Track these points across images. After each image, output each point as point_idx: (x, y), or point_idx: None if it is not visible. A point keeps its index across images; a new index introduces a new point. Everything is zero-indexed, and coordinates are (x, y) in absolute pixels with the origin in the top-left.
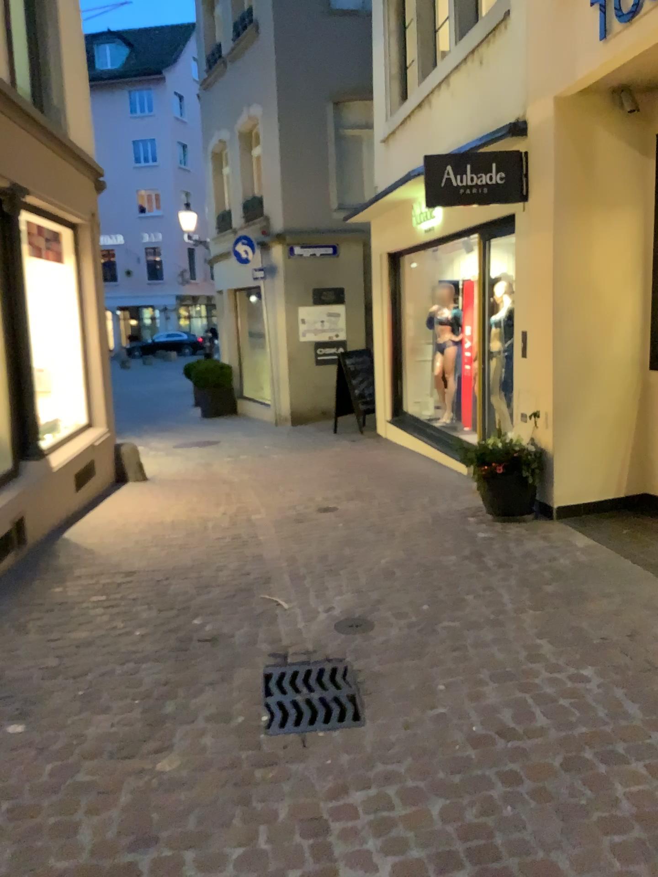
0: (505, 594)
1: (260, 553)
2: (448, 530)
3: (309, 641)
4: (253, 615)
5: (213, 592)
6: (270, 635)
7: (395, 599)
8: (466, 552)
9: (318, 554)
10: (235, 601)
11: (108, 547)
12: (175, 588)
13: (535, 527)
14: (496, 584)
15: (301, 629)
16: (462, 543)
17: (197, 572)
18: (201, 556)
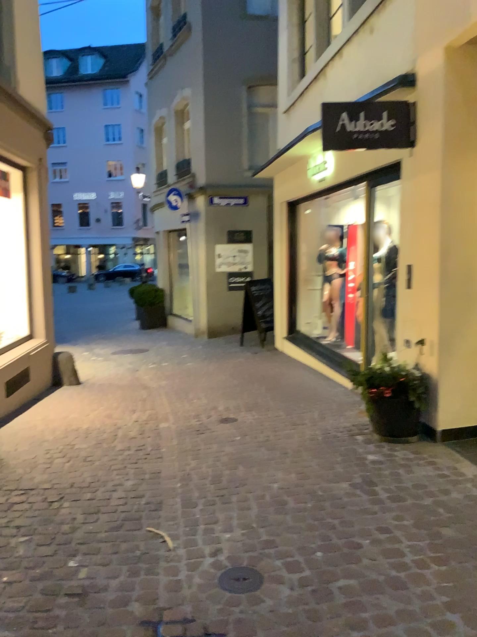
0: (403, 540)
1: (157, 470)
2: (337, 451)
3: (187, 601)
4: (133, 556)
5: (100, 520)
6: (145, 590)
7: (286, 538)
8: (358, 479)
9: (213, 474)
10: (118, 534)
11: (15, 458)
12: (63, 514)
13: (421, 450)
14: (392, 525)
15: (181, 580)
16: (352, 466)
17: (90, 493)
18: (100, 472)
